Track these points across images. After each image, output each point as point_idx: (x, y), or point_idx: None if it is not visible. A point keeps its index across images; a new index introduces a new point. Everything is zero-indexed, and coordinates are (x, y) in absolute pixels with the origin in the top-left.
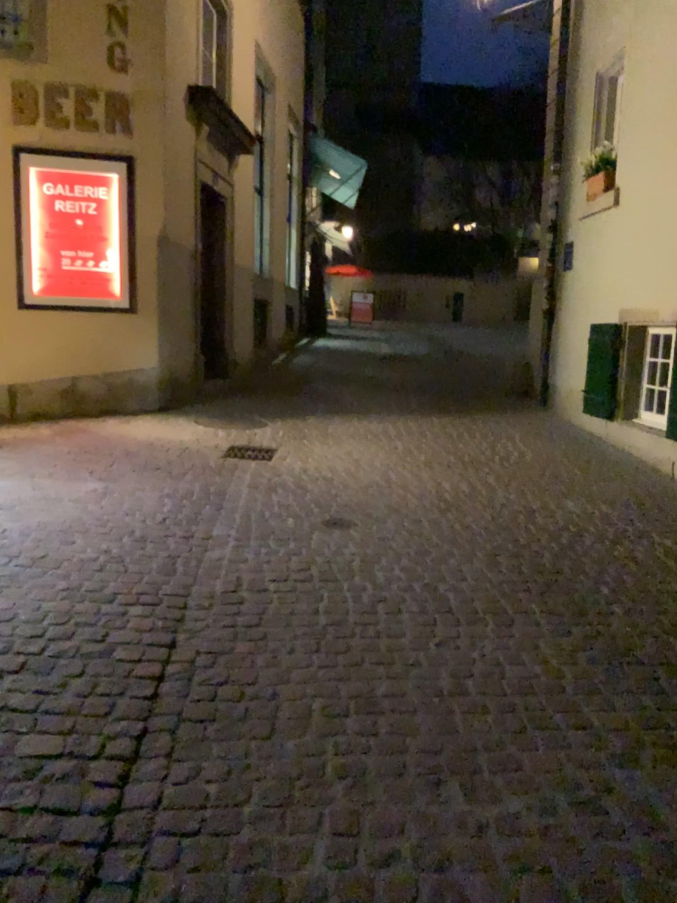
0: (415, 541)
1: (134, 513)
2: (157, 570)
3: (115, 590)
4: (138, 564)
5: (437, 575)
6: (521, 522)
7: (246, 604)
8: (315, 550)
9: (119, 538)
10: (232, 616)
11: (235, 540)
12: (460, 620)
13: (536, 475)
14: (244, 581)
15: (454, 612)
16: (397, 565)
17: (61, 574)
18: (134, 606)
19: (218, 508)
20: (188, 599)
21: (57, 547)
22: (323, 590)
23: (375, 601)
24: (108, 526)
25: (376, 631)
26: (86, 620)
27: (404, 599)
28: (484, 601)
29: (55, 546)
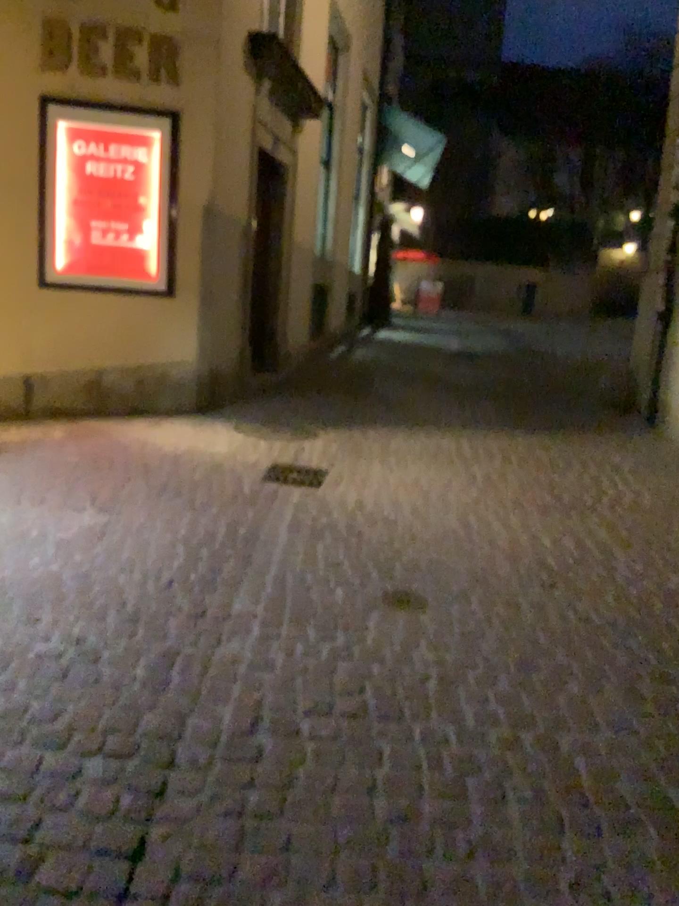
0: (515, 646)
1: (131, 573)
2: (144, 684)
3: (73, 725)
4: (118, 672)
5: (555, 721)
6: (661, 618)
7: (264, 766)
8: (373, 657)
9: (102, 618)
10: (241, 792)
11: (262, 630)
12: (603, 829)
13: (664, 533)
14: (267, 712)
15: (591, 809)
16: (492, 695)
17: (3, 687)
18: (94, 761)
19: (245, 567)
20: (178, 748)
21: (12, 632)
22: (384, 742)
23: (464, 774)
24: (92, 595)
25: (469, 846)
26: (12, 792)
27: (510, 774)
28: (635, 786)
29: (8, 632)
